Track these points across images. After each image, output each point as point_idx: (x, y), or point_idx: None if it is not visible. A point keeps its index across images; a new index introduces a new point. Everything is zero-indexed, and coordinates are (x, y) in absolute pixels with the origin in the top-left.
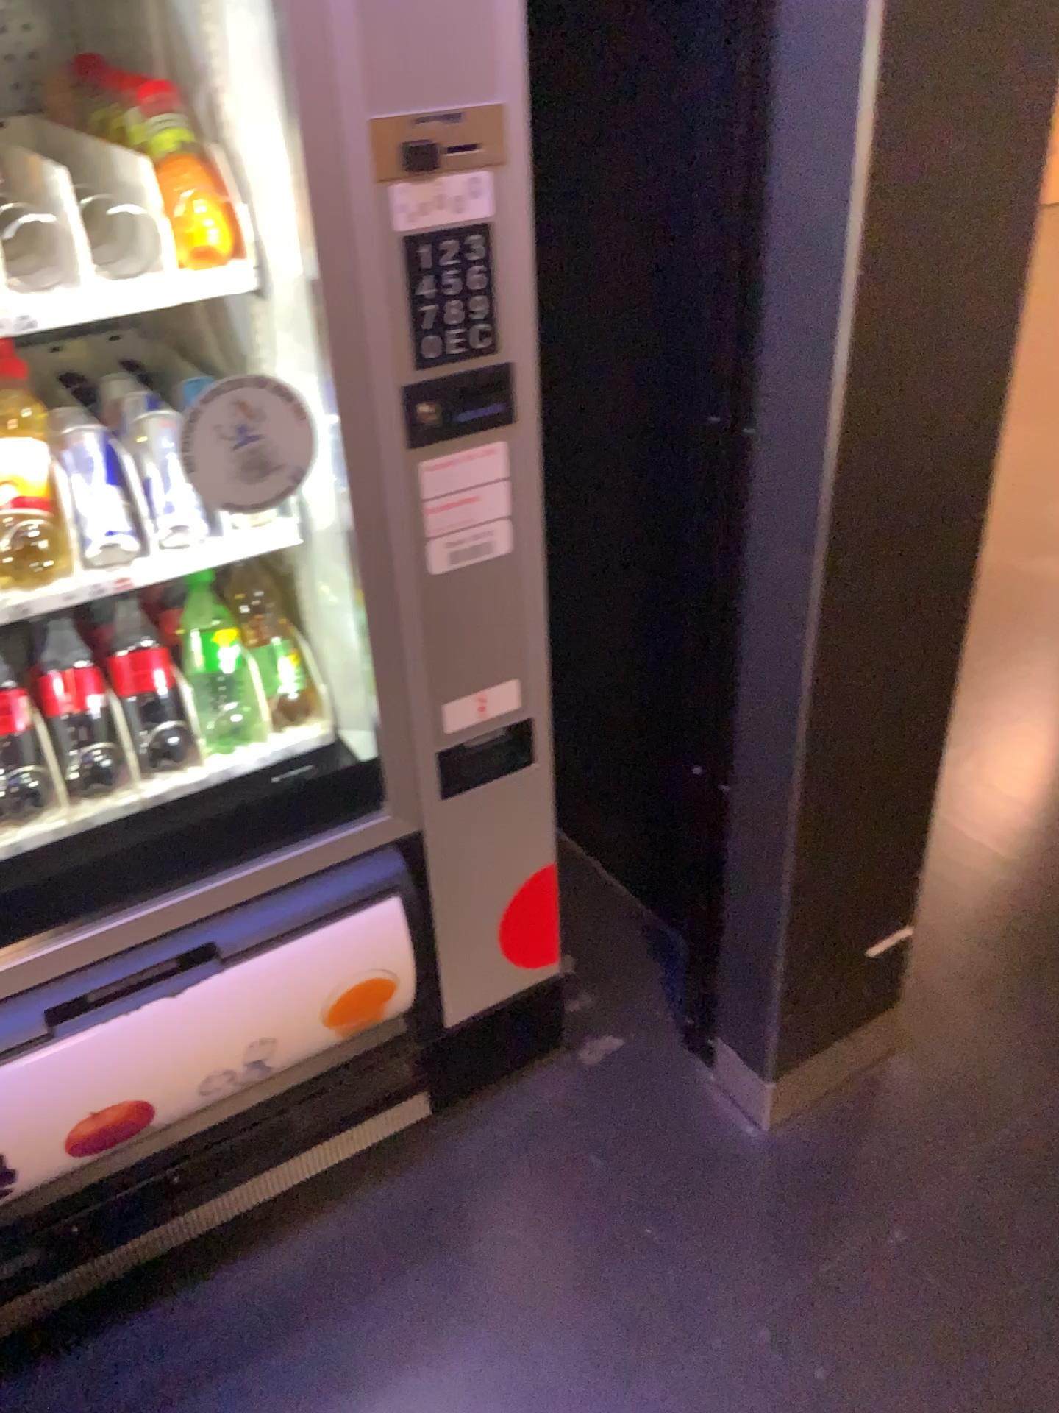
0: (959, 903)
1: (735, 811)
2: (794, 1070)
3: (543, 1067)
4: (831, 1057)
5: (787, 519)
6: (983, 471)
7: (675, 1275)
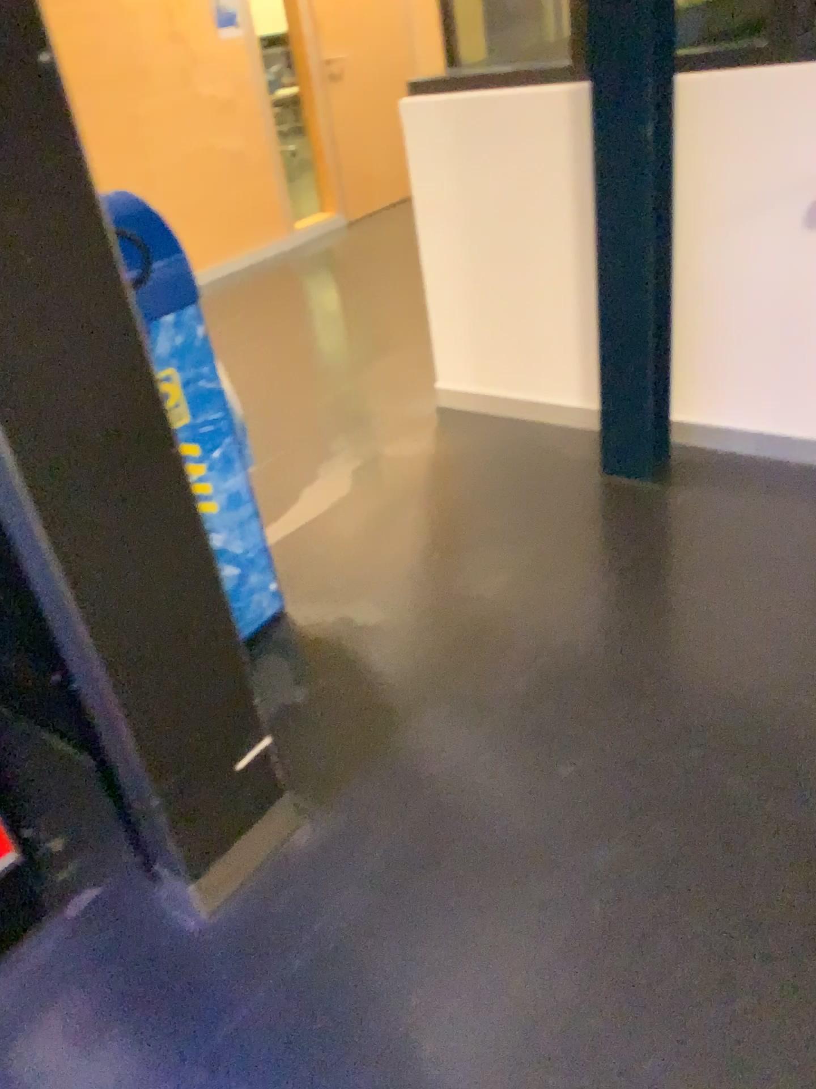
0: (346, 709)
1: (88, 703)
2: (215, 873)
3: (35, 935)
4: (244, 853)
5: (13, 493)
6: (163, 424)
7: (135, 1062)
